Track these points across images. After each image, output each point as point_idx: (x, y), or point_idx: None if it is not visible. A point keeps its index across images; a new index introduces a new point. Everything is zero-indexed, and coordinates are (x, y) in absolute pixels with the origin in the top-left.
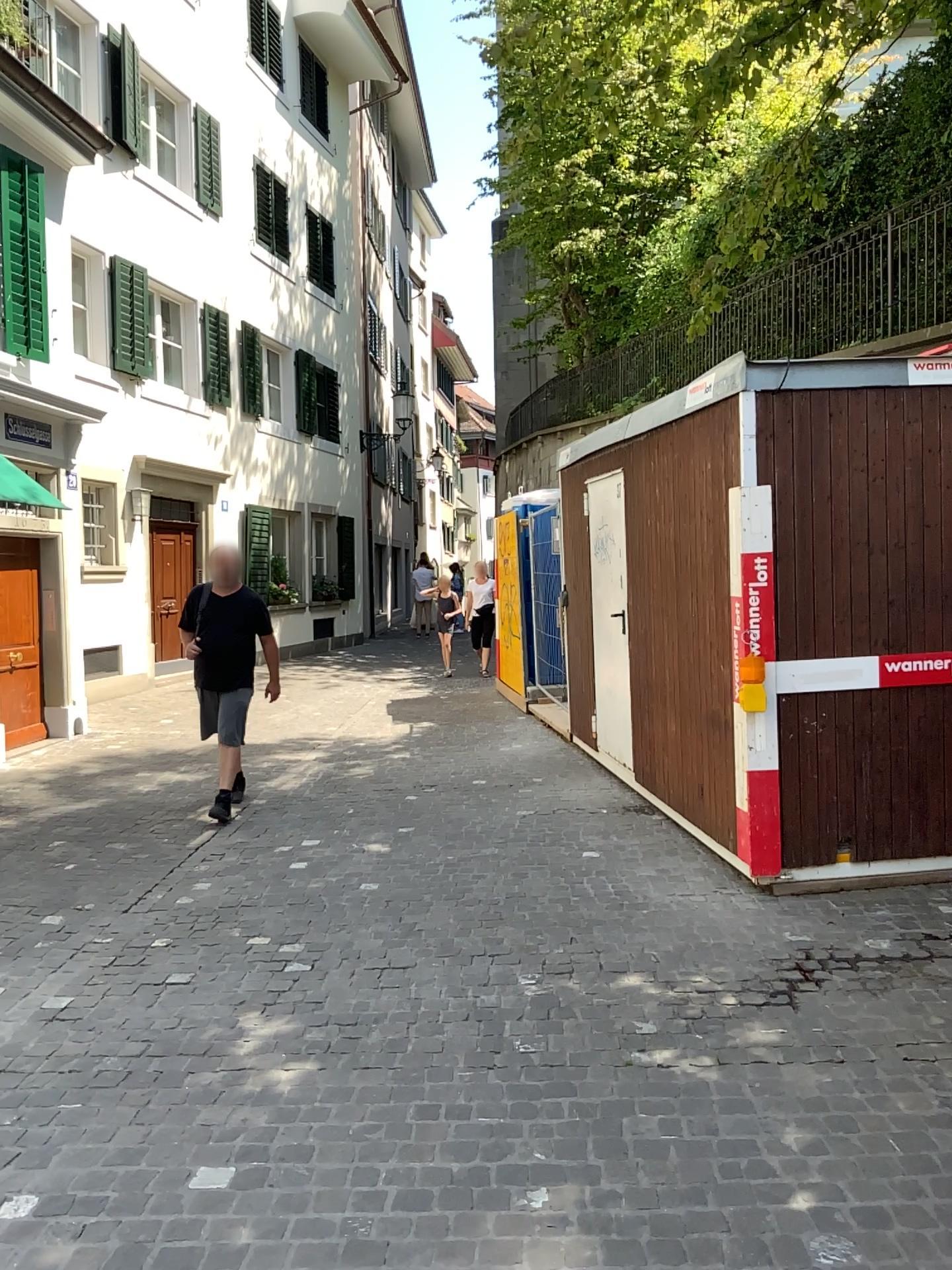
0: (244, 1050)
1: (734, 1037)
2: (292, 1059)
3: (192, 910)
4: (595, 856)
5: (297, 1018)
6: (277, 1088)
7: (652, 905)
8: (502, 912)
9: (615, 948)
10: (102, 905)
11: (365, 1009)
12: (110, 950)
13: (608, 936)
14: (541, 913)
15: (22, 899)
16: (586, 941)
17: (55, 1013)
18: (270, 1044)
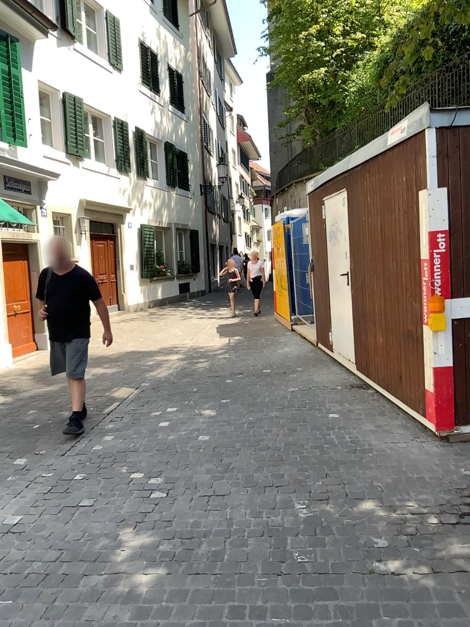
0: (120, 559)
1: (442, 552)
2: (149, 567)
3: (99, 455)
4: (336, 416)
5: (154, 534)
6: (138, 591)
7: (374, 449)
8: (283, 455)
9: (354, 481)
10: (48, 452)
11: (198, 527)
12: (48, 482)
13: (349, 472)
14: (306, 456)
15: (3, 449)
16: (336, 475)
17: (7, 529)
18: (136, 554)
